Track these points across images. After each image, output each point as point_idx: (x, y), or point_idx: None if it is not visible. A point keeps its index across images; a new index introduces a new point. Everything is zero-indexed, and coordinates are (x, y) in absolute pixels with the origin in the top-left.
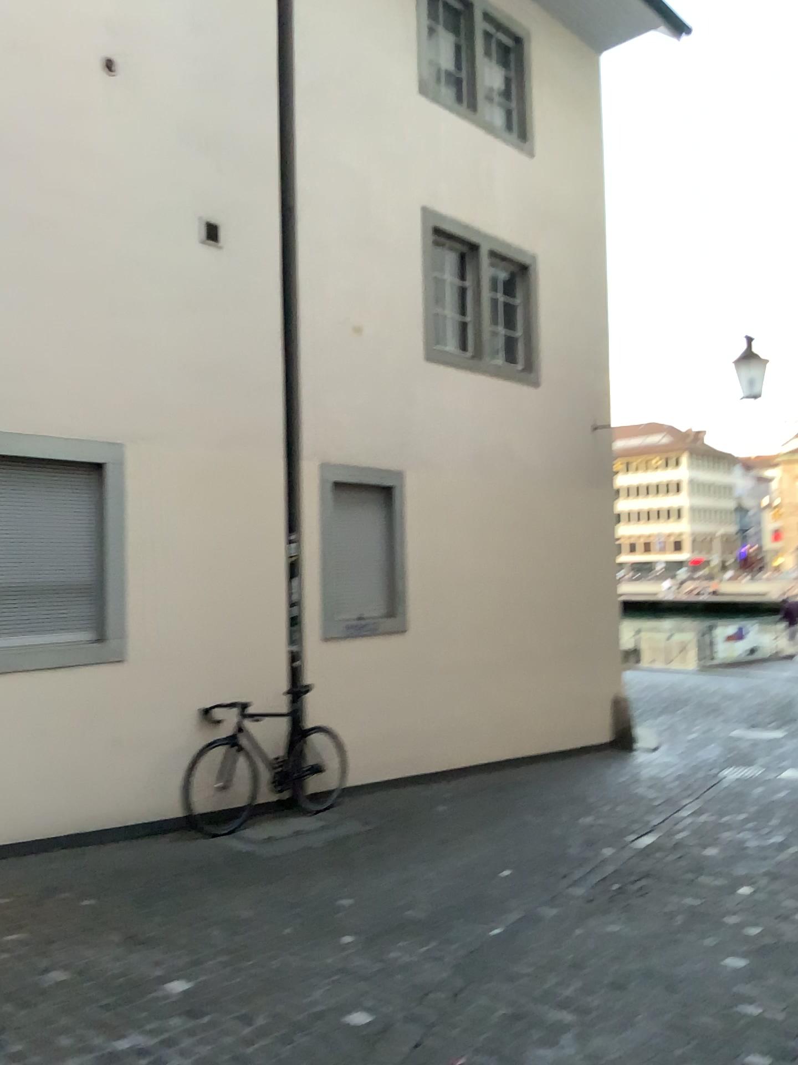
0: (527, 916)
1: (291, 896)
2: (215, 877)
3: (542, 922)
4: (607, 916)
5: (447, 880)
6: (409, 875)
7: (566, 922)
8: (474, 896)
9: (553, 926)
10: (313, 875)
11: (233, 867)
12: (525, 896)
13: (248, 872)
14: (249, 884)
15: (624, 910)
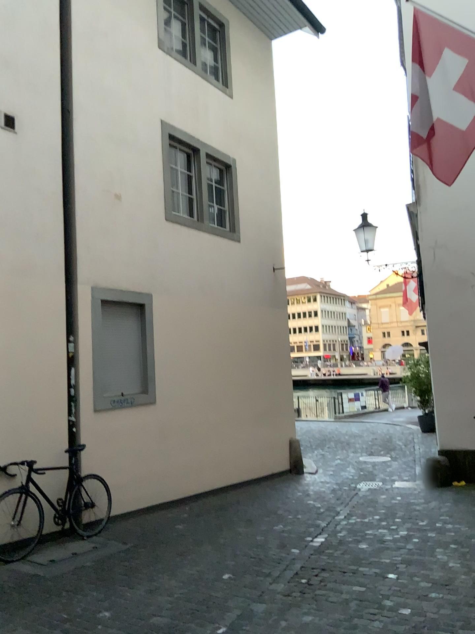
0: (244, 616)
1: (60, 615)
2: (0, 602)
3: (256, 619)
4: (303, 610)
5: (183, 588)
6: (155, 586)
7: (273, 617)
8: (203, 601)
9: (264, 622)
10: (80, 593)
11: (17, 592)
12: (242, 598)
13: (28, 595)
14: (27, 607)
15: (314, 603)
